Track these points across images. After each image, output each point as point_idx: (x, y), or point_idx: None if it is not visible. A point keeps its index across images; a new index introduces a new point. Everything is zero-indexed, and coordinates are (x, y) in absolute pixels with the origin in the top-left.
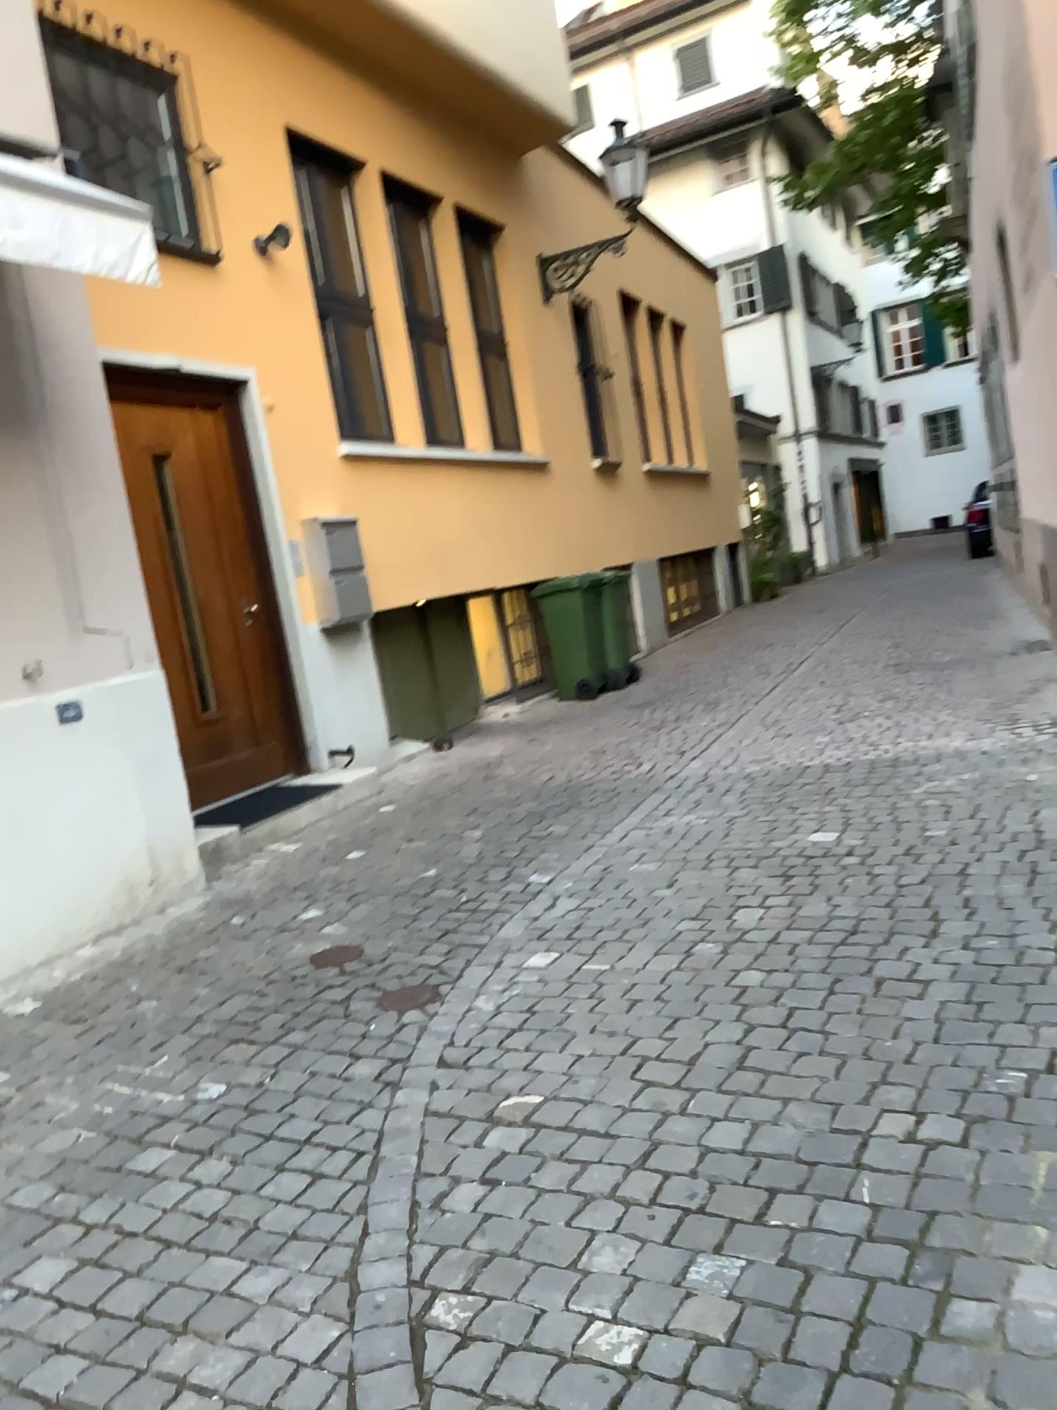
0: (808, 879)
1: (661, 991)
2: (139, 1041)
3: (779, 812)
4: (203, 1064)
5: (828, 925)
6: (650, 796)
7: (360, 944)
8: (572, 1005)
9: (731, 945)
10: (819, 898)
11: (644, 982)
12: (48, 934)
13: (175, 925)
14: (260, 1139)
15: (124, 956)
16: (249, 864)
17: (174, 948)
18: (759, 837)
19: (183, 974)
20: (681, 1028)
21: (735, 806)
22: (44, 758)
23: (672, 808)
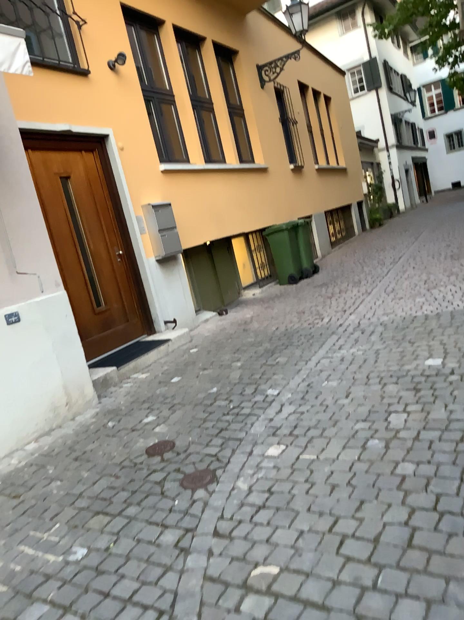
0: (429, 392)
1: (349, 480)
2: (44, 514)
3: (403, 346)
4: (75, 532)
5: (448, 426)
6: (330, 338)
7: (174, 439)
8: (294, 489)
9: (388, 442)
10: (439, 406)
11: (337, 471)
12: (9, 438)
13: (78, 428)
14: (99, 600)
15: (49, 449)
16: (121, 387)
17: (75, 444)
18: (395, 363)
19: (77, 461)
20: (364, 511)
21: (377, 343)
22: (1, 344)
23: (342, 345)
